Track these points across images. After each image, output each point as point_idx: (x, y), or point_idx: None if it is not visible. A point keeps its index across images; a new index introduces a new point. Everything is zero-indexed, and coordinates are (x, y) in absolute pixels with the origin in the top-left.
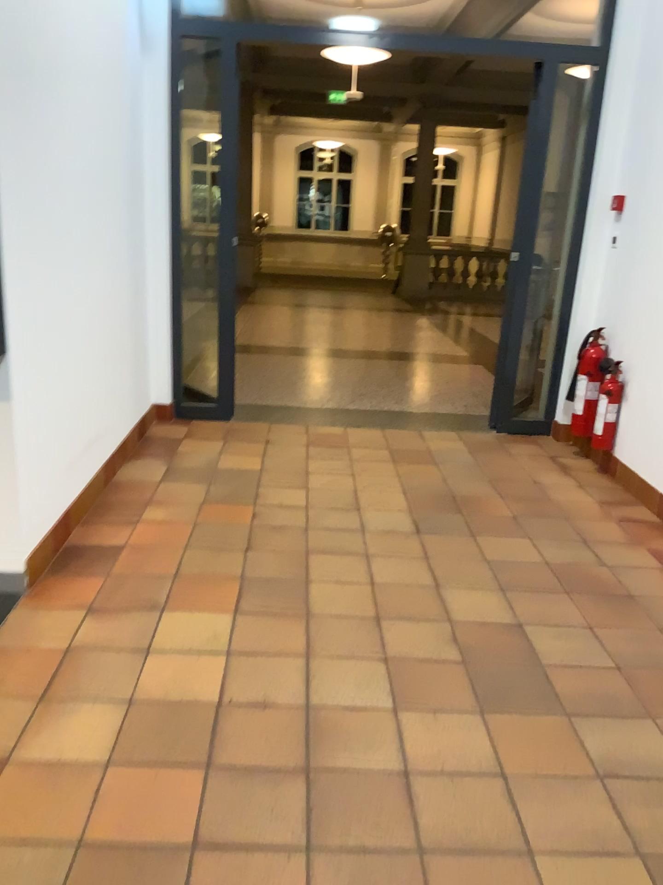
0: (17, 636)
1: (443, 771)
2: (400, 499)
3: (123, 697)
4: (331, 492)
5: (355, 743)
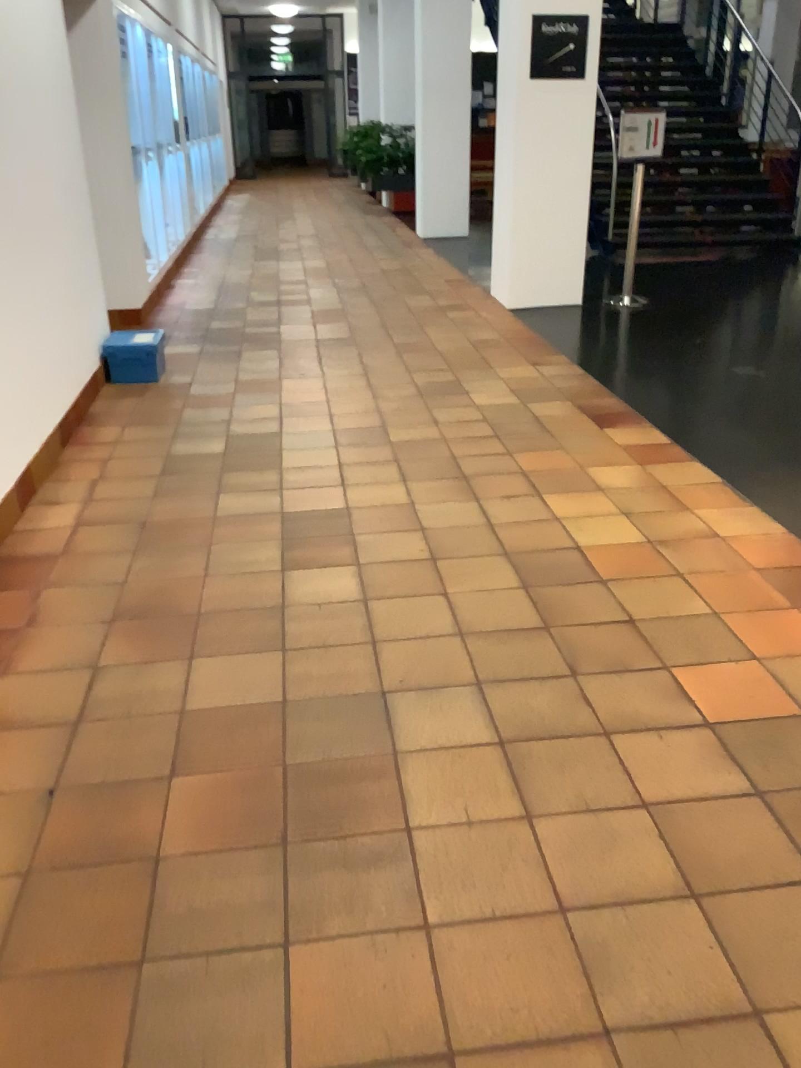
0: (740, 509)
1: (381, 481)
2: (419, 792)
3: (608, 488)
4: (580, 791)
5: (438, 484)
